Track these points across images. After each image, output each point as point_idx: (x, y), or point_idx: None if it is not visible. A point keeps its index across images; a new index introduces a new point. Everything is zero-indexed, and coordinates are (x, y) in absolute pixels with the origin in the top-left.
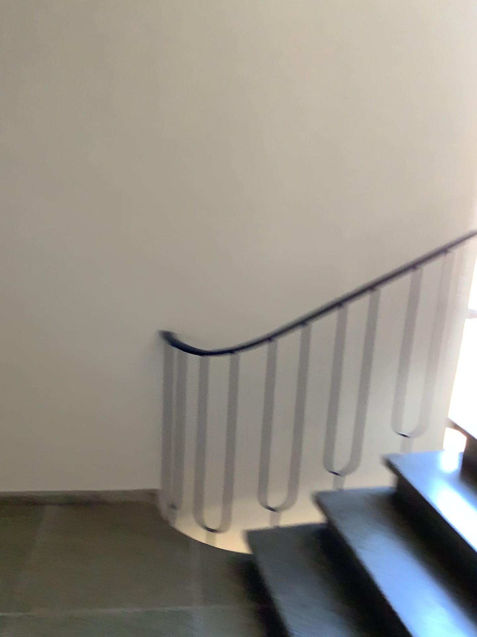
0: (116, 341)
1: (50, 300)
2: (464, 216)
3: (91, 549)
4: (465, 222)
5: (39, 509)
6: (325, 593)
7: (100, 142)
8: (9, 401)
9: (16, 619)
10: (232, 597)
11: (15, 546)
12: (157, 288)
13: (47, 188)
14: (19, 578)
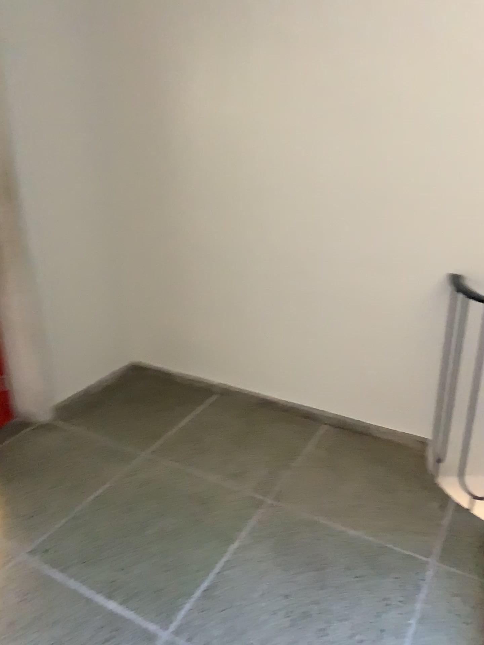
0: (402, 281)
1: (343, 234)
2: None
3: (349, 473)
4: None
5: (316, 424)
6: None
7: (407, 69)
8: (301, 323)
9: (272, 504)
10: (473, 569)
11: (288, 448)
12: (452, 229)
13: (350, 122)
14: (283, 474)
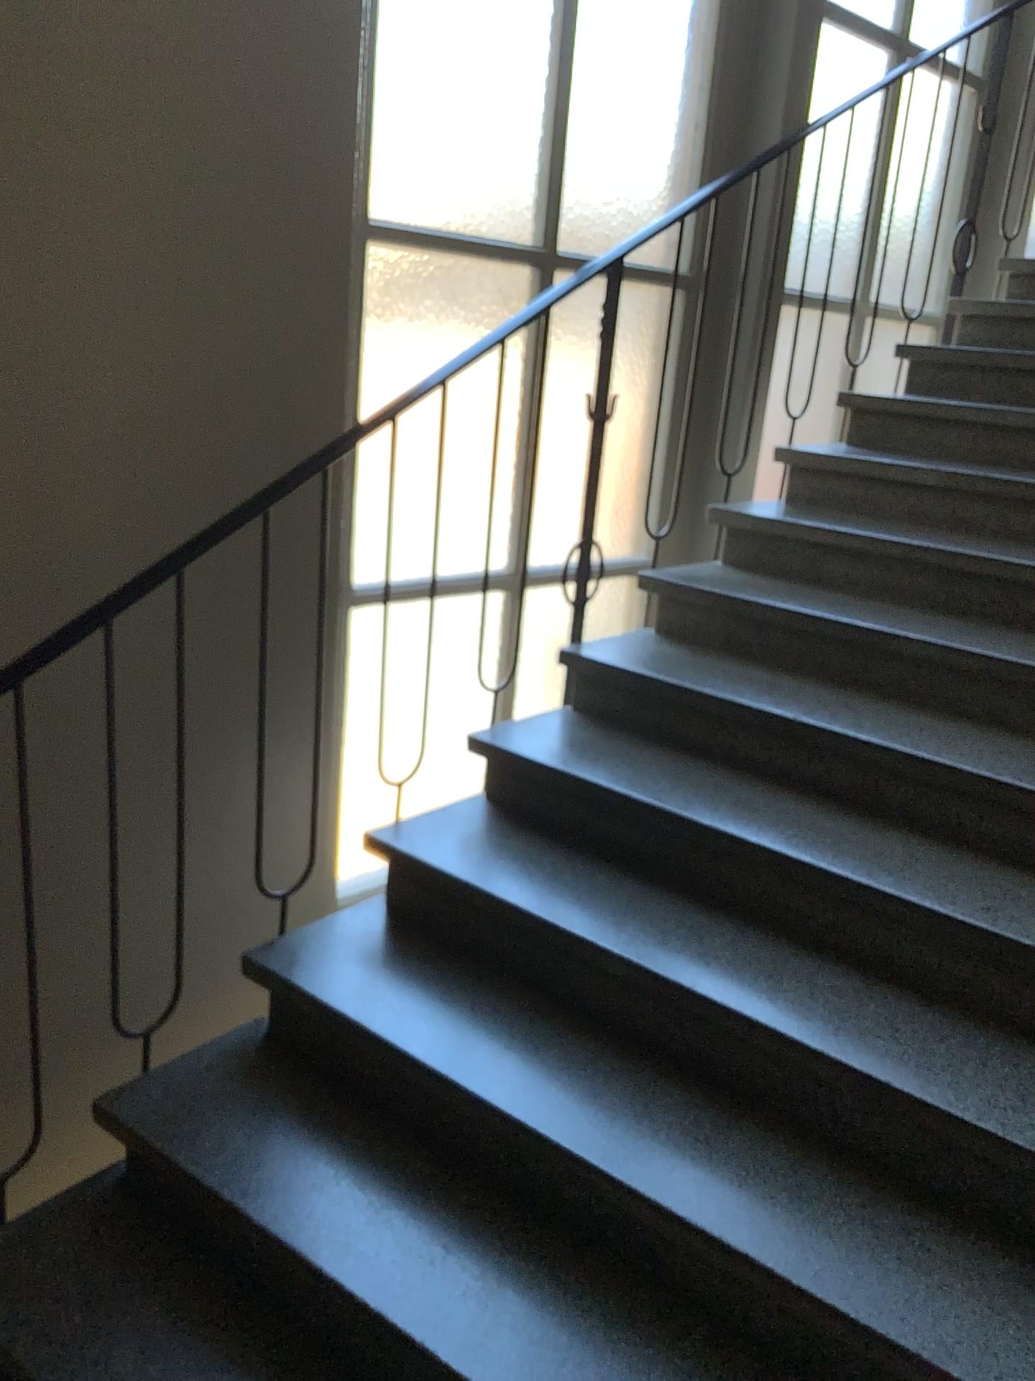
0: None
1: None
2: (330, 385)
3: None
4: (335, 399)
5: None
6: (186, 1337)
7: None
8: None
9: None
10: None
11: None
12: None
13: None
14: None
